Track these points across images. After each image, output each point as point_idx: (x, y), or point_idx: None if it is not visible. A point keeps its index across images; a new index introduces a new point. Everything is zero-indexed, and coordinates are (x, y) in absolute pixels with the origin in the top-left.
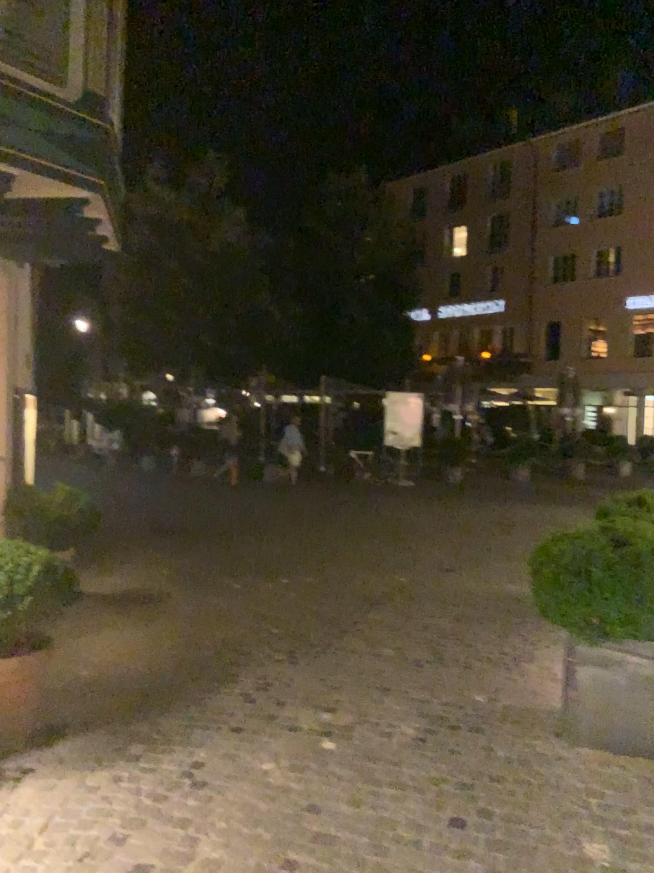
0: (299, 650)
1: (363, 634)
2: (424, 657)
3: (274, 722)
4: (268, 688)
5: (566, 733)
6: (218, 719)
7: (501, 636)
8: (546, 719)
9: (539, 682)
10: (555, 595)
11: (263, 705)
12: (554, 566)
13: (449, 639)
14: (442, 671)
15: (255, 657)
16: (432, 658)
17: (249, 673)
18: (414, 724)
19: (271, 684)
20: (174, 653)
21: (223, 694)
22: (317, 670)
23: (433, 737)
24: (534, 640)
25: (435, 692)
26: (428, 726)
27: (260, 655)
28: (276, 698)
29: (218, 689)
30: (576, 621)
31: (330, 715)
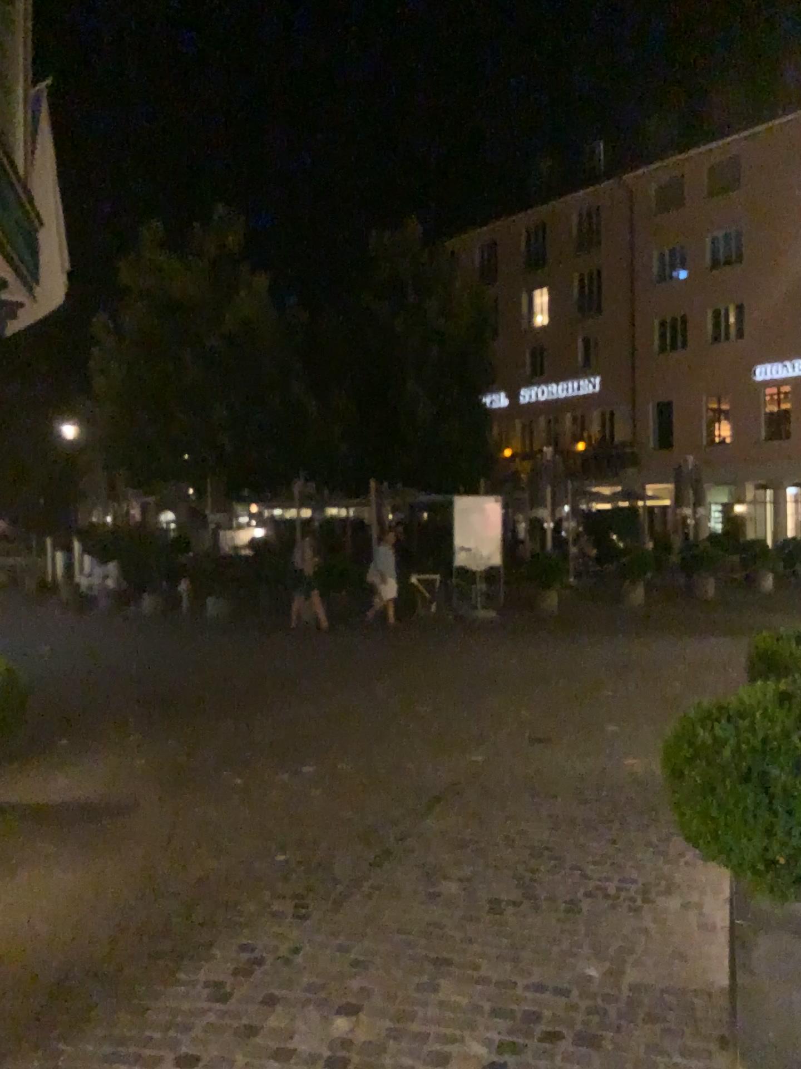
0: (312, 894)
1: (412, 859)
2: (505, 896)
3: (251, 1046)
4: (252, 972)
5: (741, 1050)
6: (158, 1045)
7: (621, 852)
8: (704, 1016)
9: (686, 940)
10: (710, 815)
11: (239, 1010)
12: (705, 765)
13: (542, 861)
14: (533, 923)
15: (241, 910)
16: (517, 897)
17: (227, 943)
18: (486, 1039)
19: (258, 965)
20: (116, 910)
21: (177, 990)
22: (334, 931)
23: (516, 1068)
24: (671, 856)
25: (520, 965)
26: (508, 1040)
27: (249, 907)
28: (263, 994)
29: (168, 981)
30: (748, 859)
31: (347, 1025)
